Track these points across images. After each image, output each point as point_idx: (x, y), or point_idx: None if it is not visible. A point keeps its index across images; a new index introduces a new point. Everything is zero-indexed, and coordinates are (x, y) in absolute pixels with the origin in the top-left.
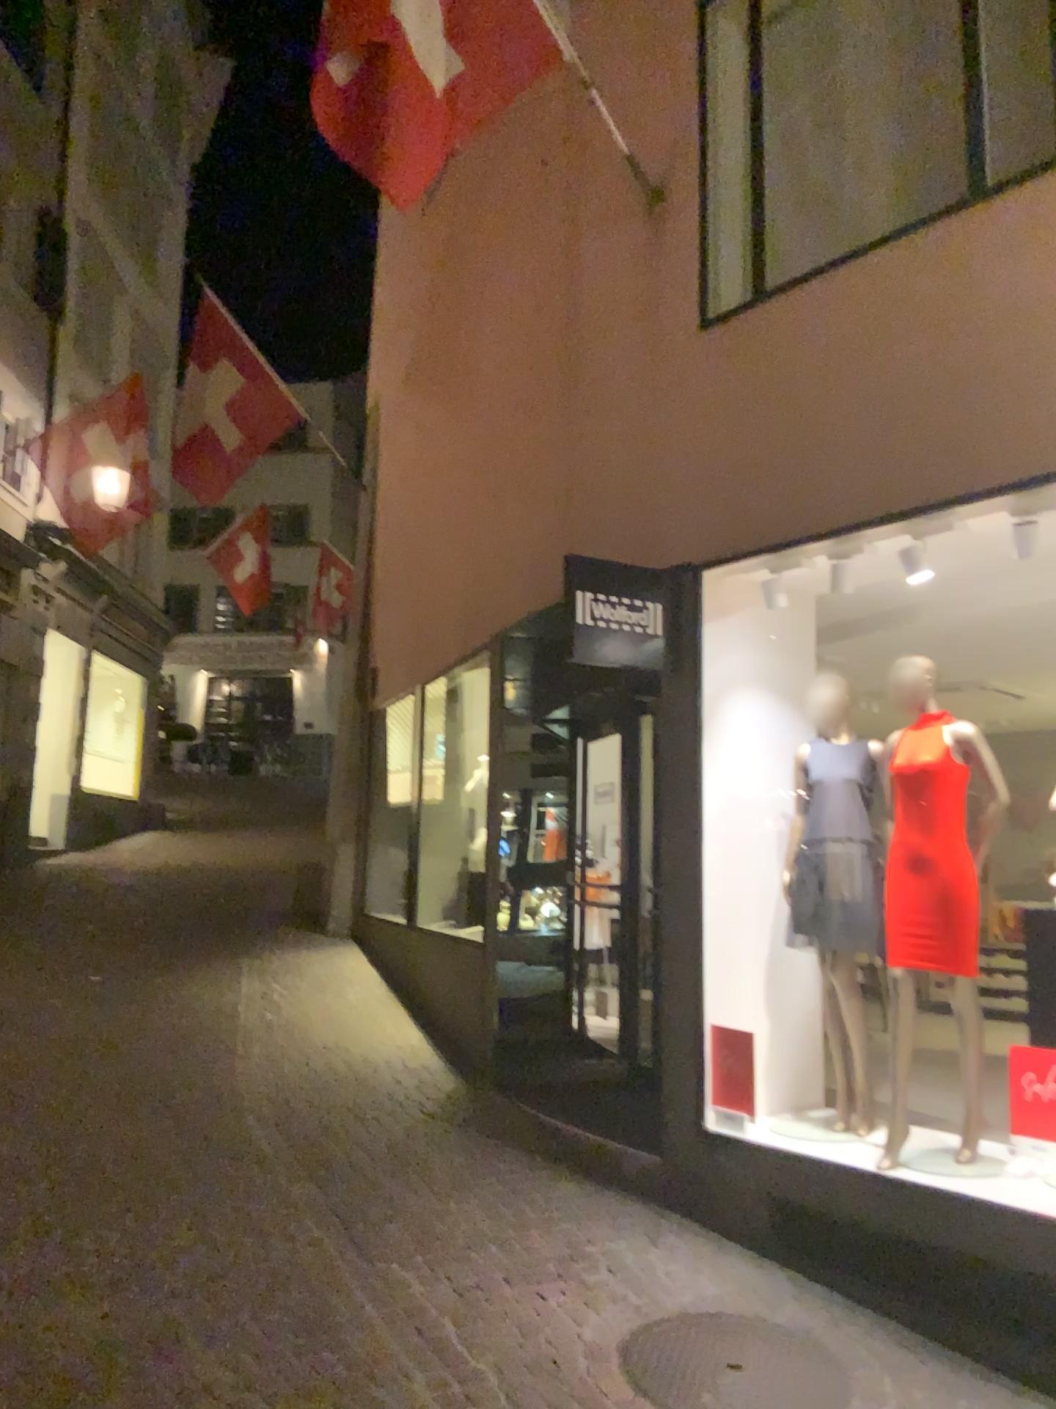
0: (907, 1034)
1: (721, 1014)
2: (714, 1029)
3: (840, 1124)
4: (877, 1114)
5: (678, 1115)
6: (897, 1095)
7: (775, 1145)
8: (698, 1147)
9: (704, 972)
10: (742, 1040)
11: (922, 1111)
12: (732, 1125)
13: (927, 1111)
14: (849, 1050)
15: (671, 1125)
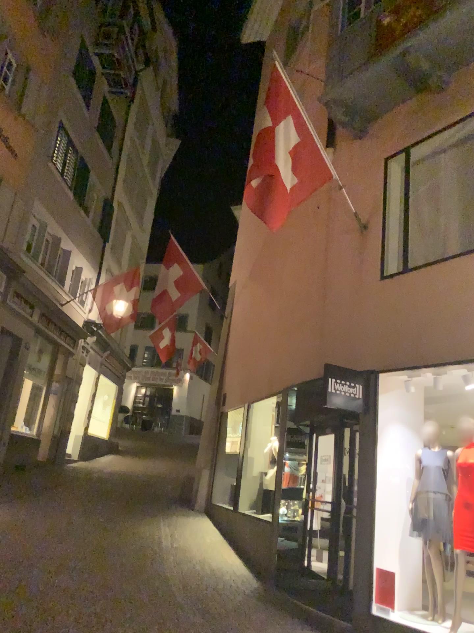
0: (463, 580)
1: (380, 563)
2: (378, 569)
3: (432, 618)
4: (449, 615)
5: (360, 607)
6: (458, 607)
7: (404, 625)
8: (369, 623)
9: (374, 544)
10: (389, 576)
11: (469, 616)
12: (385, 614)
13: (471, 616)
14: (437, 585)
15: (356, 611)
